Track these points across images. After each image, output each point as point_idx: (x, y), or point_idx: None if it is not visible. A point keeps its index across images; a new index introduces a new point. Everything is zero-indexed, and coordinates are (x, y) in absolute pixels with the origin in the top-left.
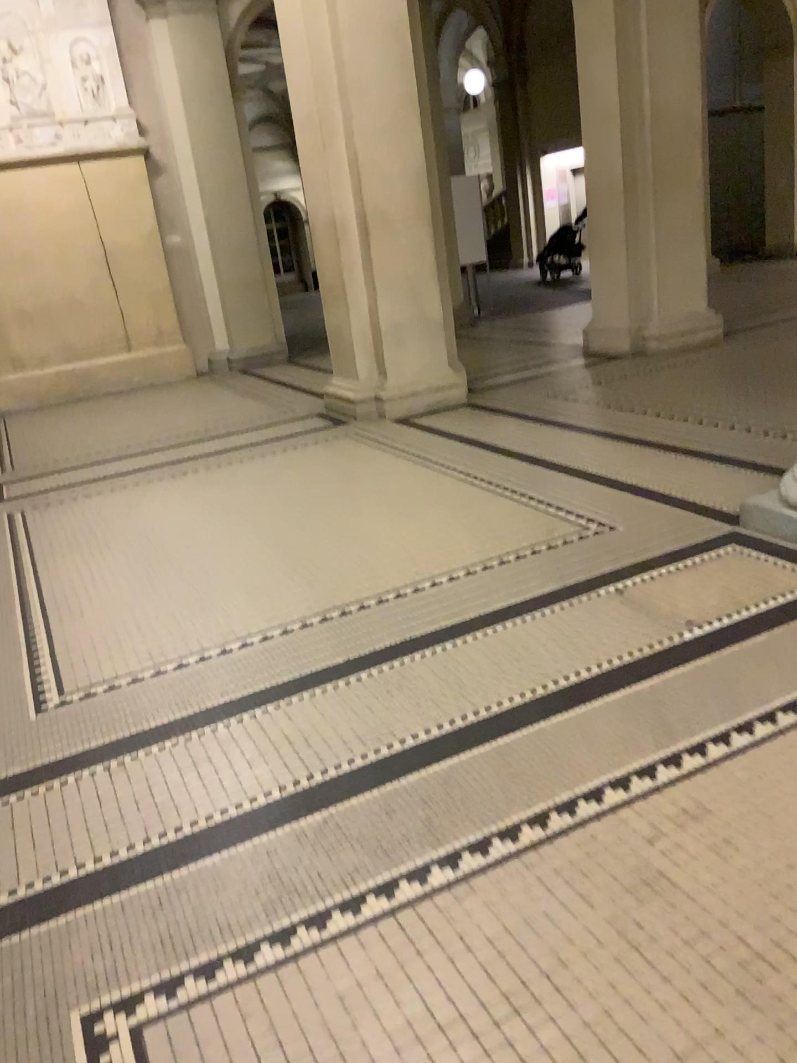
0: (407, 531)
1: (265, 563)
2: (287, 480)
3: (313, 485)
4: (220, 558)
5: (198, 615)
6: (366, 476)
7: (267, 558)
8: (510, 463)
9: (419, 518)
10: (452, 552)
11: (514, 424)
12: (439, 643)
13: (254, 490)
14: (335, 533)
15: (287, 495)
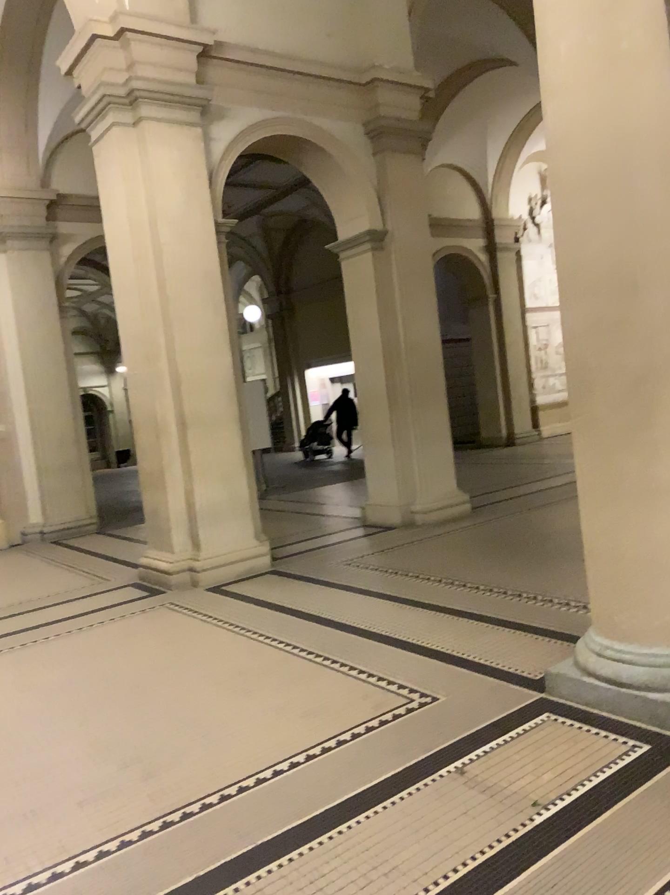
0: (235, 715)
1: (90, 760)
2: (106, 659)
3: (133, 664)
4: (39, 755)
5: (17, 833)
6: (185, 653)
7: (91, 754)
8: (320, 636)
9: (243, 699)
10: (282, 737)
11: (318, 598)
12: (289, 853)
13: (72, 673)
14: (161, 720)
15: (107, 677)
